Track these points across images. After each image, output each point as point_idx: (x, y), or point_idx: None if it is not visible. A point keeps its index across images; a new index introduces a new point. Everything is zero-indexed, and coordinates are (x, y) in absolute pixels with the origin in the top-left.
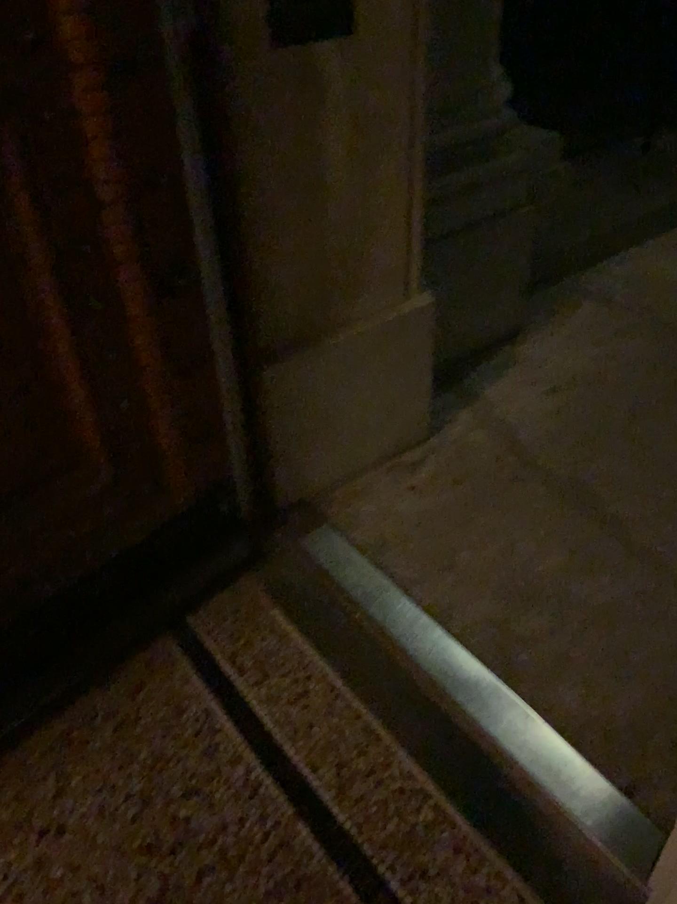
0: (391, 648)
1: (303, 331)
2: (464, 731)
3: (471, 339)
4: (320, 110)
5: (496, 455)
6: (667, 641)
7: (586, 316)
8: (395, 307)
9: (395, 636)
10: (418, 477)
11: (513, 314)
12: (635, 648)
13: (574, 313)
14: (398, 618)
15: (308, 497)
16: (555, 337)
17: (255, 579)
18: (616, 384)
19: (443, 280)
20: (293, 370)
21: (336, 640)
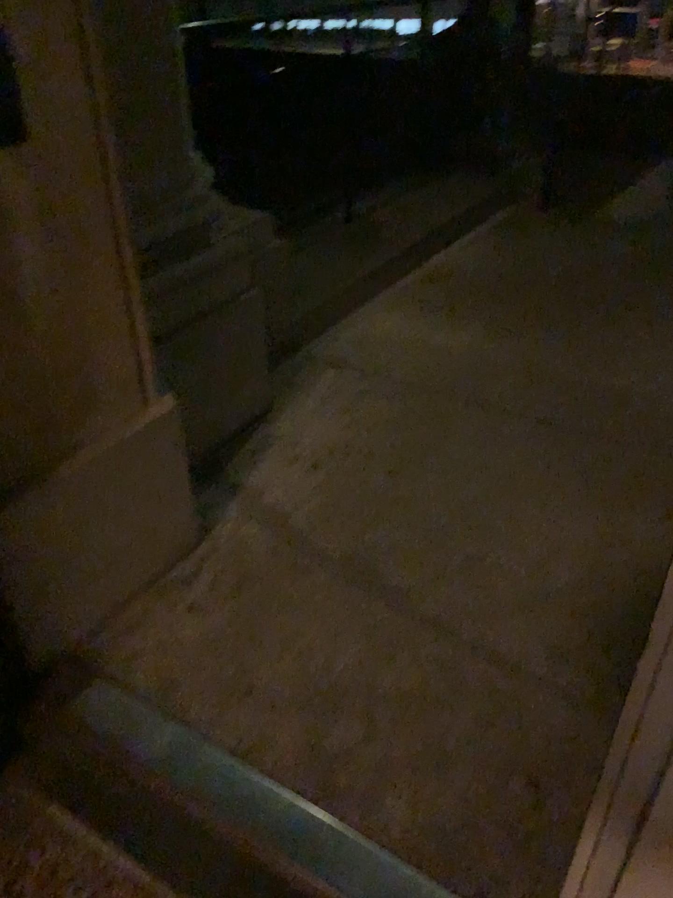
0: (197, 816)
1: (27, 468)
2: (296, 896)
3: (220, 425)
4: (1, 222)
5: (269, 549)
6: (474, 718)
7: (328, 380)
8: (132, 419)
9: (199, 798)
10: (191, 593)
11: (258, 391)
12: (447, 735)
13: (317, 379)
14: (199, 773)
15: (68, 649)
16: (304, 407)
17: (18, 771)
18: (370, 447)
19: (180, 373)
20: (22, 514)
21: (130, 824)
